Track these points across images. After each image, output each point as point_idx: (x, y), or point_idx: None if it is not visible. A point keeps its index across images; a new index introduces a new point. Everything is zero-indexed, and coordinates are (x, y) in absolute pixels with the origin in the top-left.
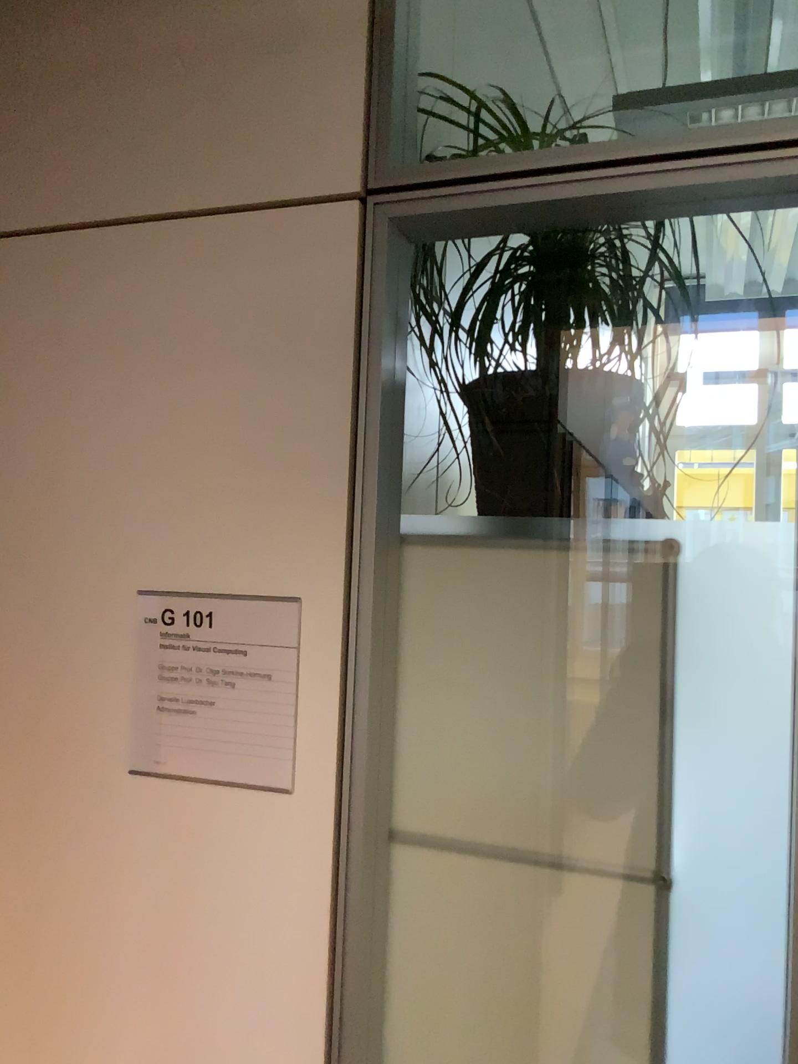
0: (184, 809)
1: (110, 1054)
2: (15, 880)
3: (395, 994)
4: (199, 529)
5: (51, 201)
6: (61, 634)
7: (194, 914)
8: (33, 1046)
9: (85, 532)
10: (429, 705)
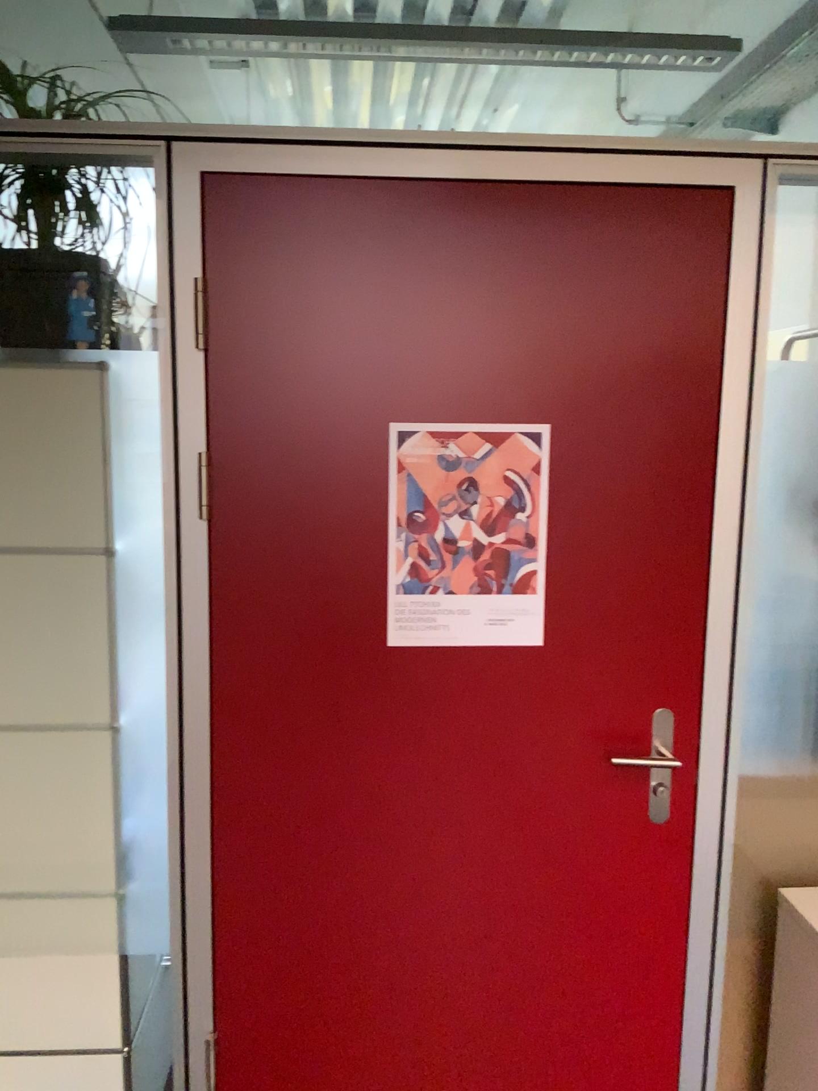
0: None
1: None
2: None
3: None
4: None
5: None
6: None
7: None
8: None
9: None
10: None
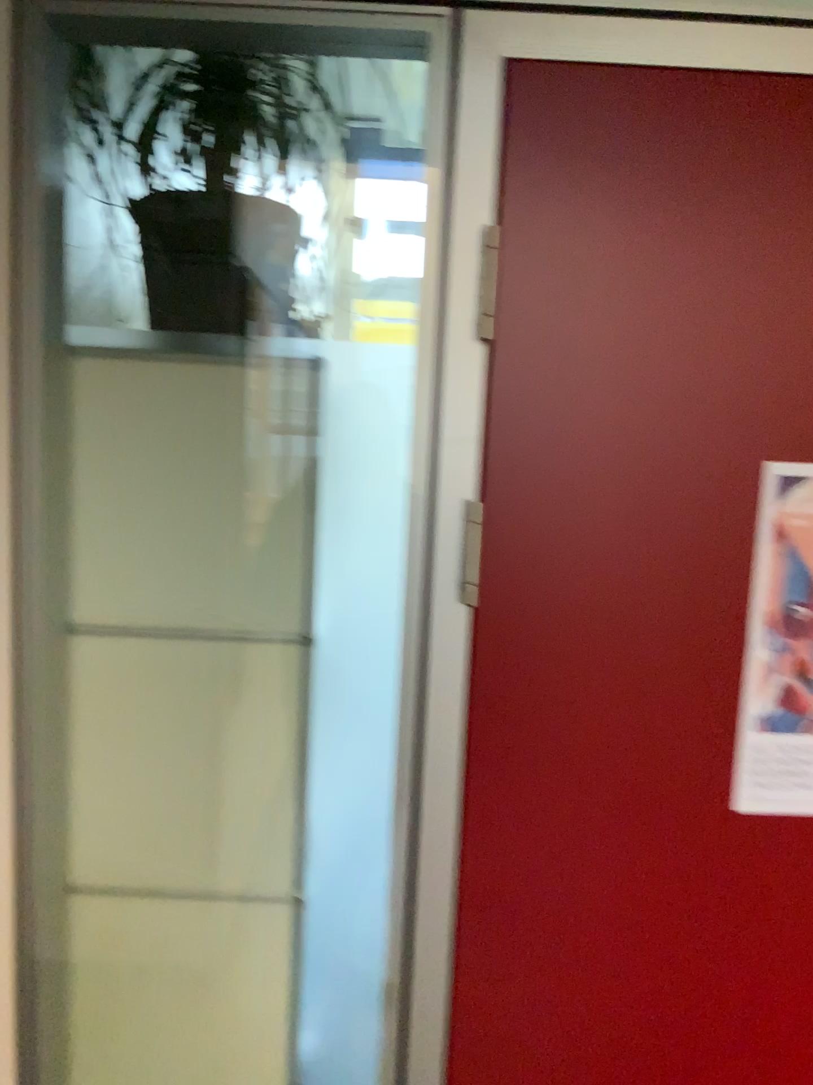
0: None
1: None
2: None
3: (74, 765)
4: None
5: None
6: None
7: None
8: None
9: None
10: (100, 509)
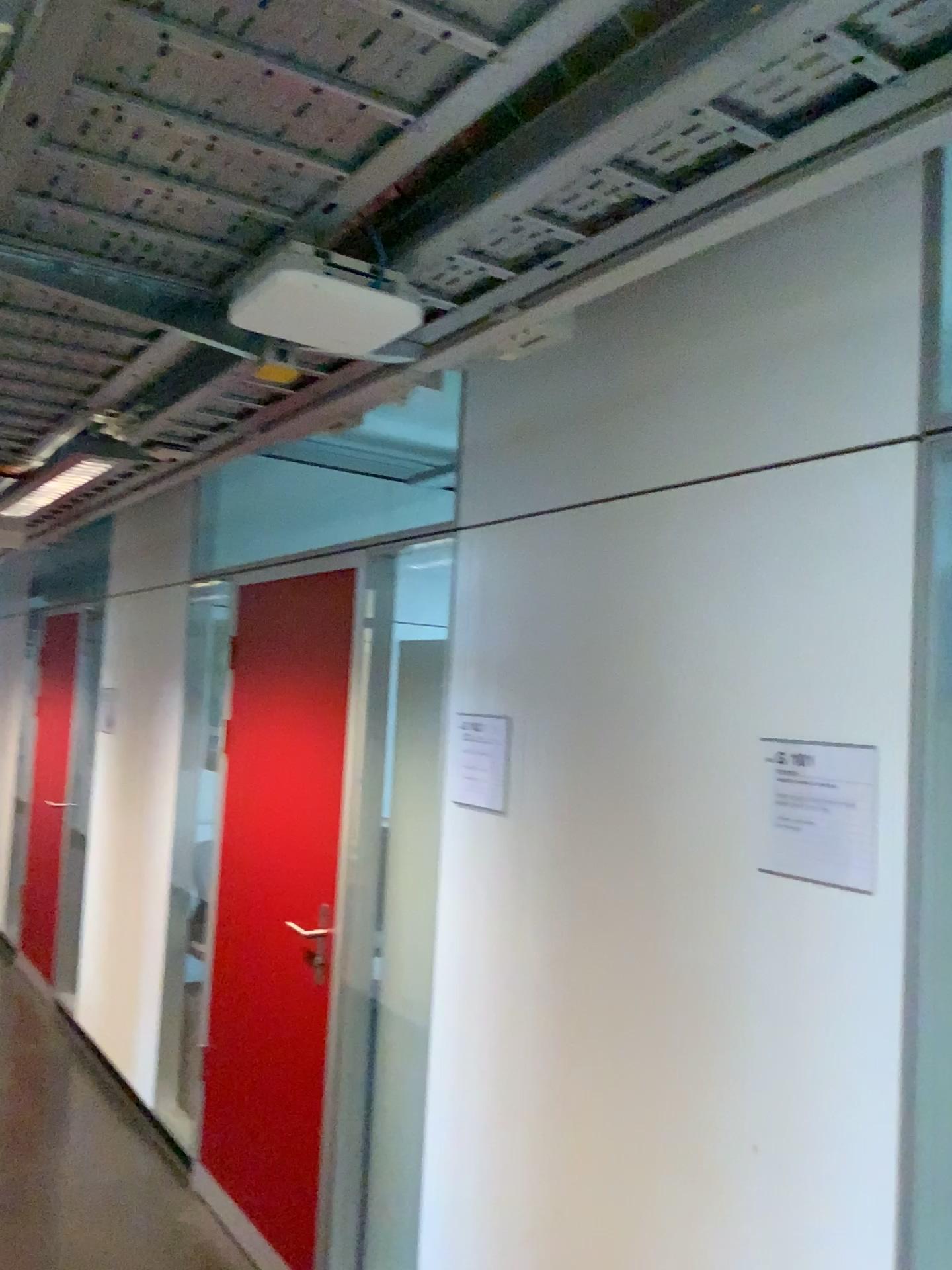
0: (796, 904)
1: (746, 1081)
2: (684, 946)
3: None
4: (806, 695)
5: (705, 459)
6: (713, 770)
7: (804, 983)
8: (696, 1068)
9: (728, 697)
10: None
